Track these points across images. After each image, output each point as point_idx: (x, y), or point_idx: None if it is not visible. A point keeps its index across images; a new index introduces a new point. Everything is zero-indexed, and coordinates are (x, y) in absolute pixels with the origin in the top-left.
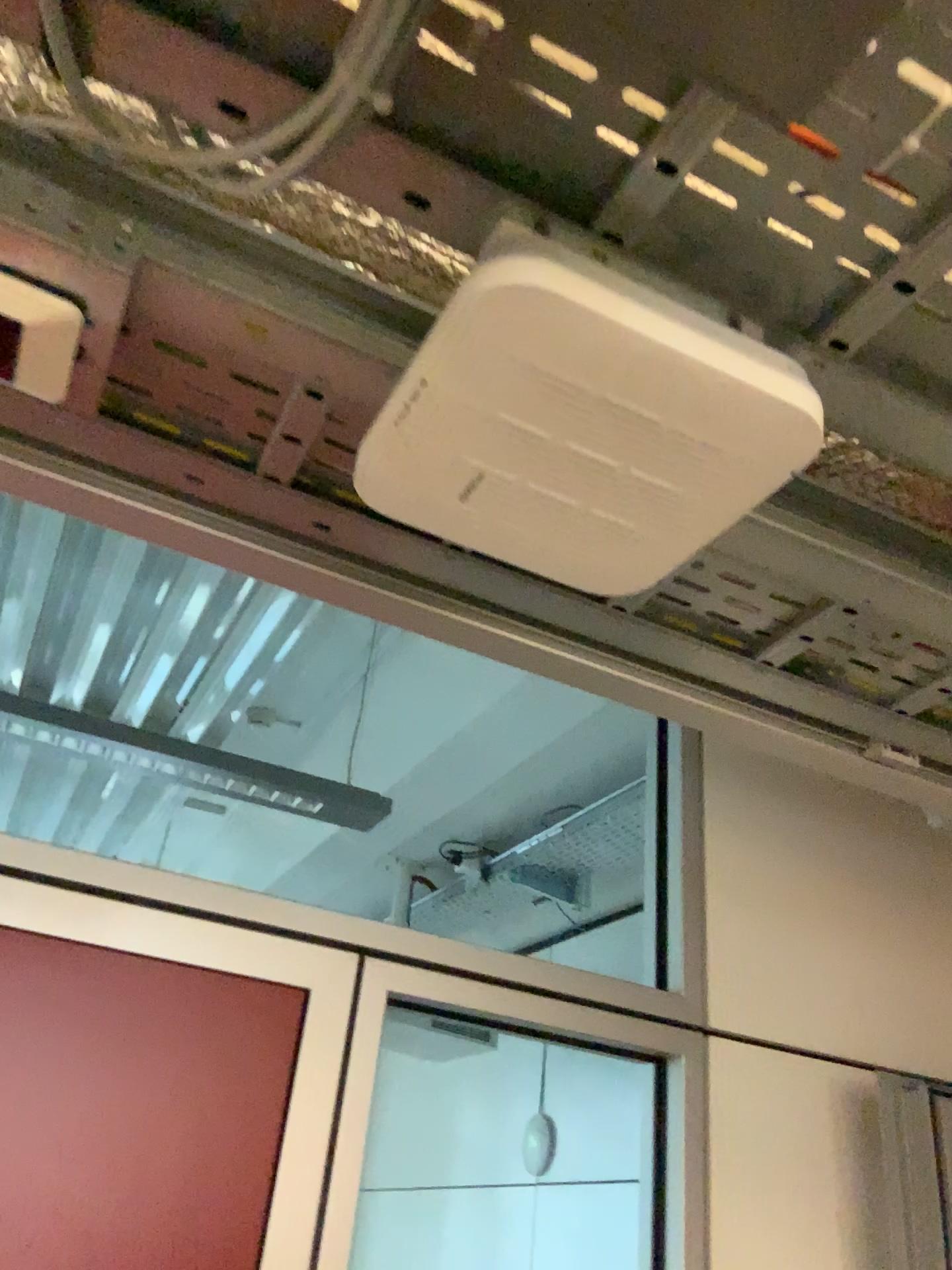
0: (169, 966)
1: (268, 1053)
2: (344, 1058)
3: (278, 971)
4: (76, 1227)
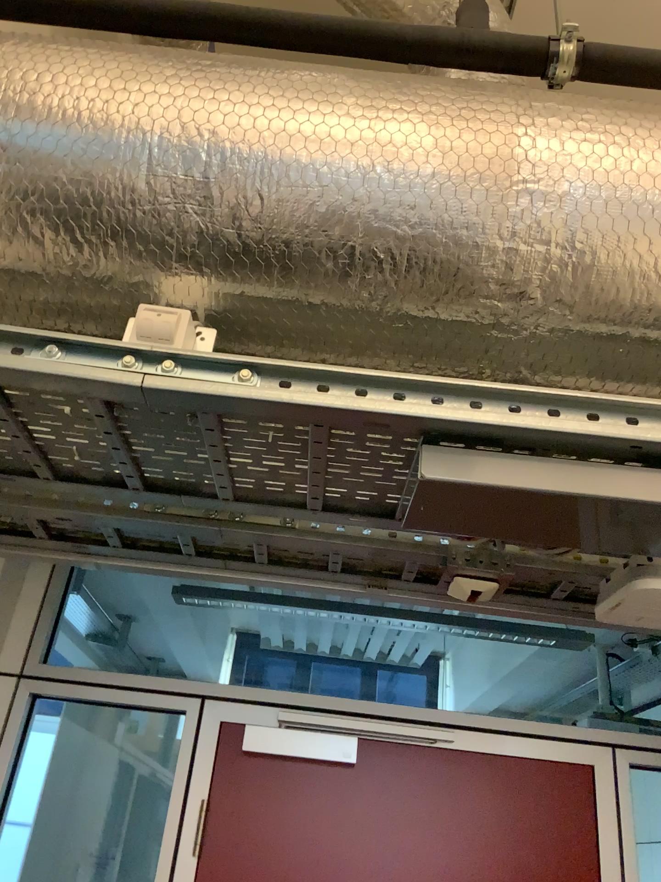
0: (532, 763)
1: (583, 797)
2: (618, 797)
3: (578, 760)
4: (526, 874)
